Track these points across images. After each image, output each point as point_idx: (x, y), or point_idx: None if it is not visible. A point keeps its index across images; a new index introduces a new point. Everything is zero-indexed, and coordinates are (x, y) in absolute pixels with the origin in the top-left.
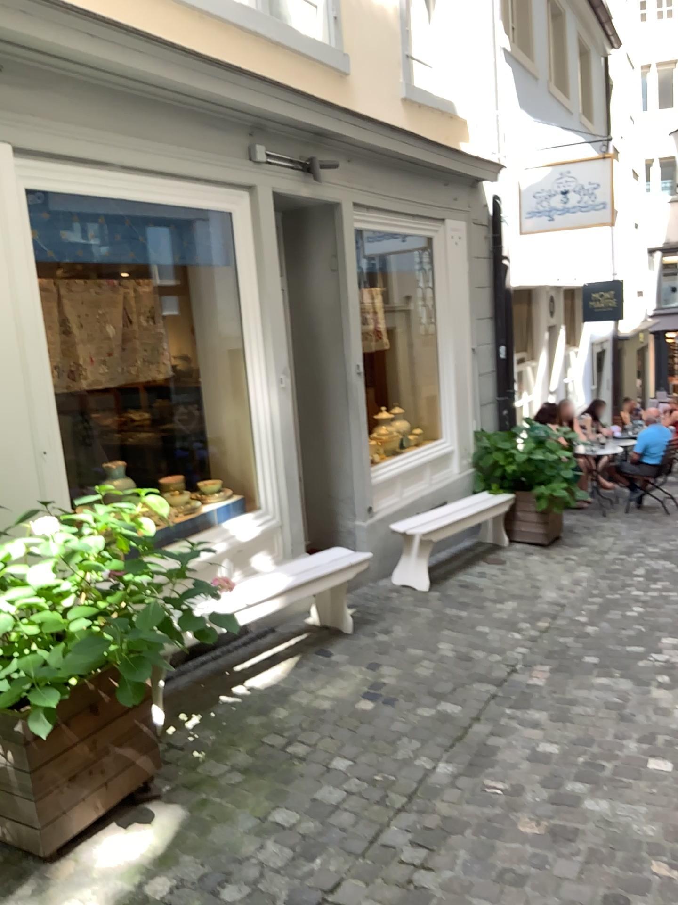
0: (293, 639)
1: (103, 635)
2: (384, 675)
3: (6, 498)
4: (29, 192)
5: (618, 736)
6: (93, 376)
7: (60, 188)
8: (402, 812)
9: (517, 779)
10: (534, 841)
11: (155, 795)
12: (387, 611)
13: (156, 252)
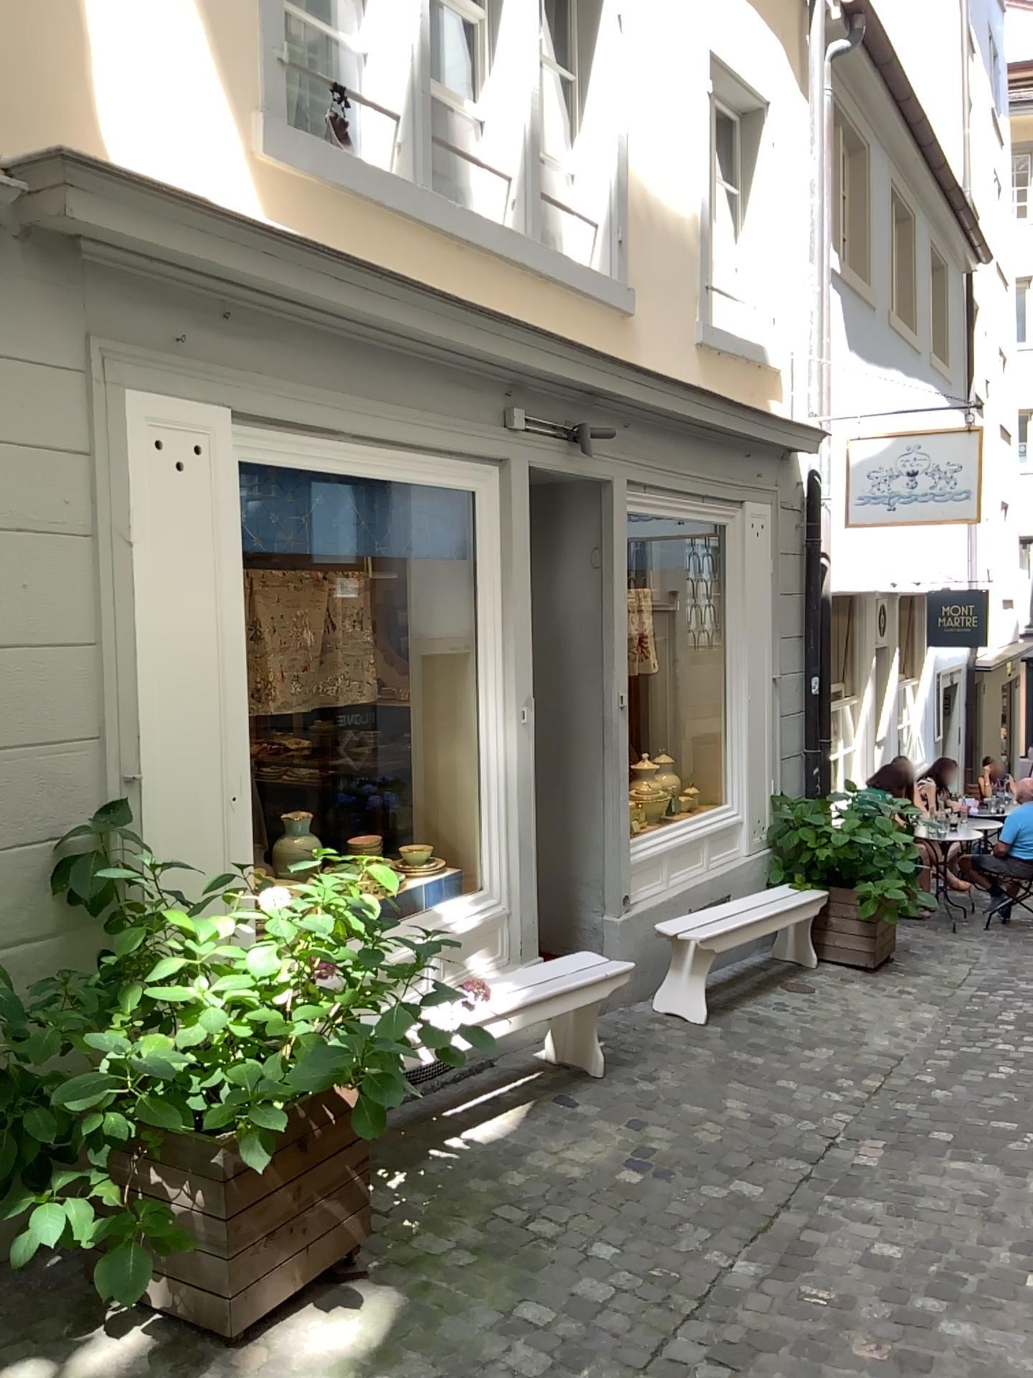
0: (522, 1078)
1: (336, 1044)
2: (653, 1138)
3: (182, 857)
4: (245, 467)
5: (984, 1241)
6: (282, 697)
7: (279, 461)
8: (692, 1320)
9: (847, 1287)
10: (875, 1369)
11: (360, 1273)
12: (650, 1049)
13: (378, 540)
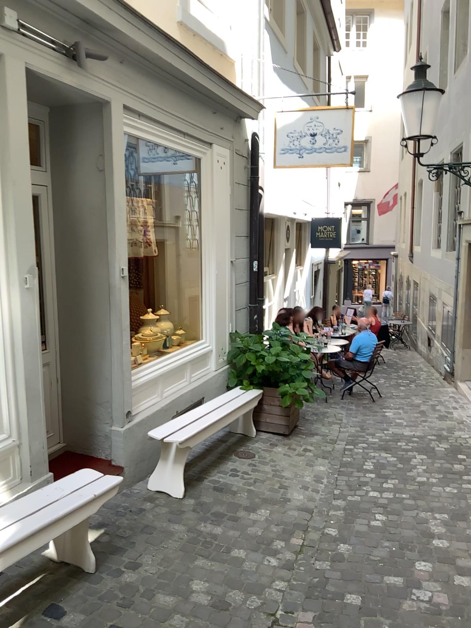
0: (20, 590)
1: None
2: None
3: None
4: None
5: None
6: None
7: None
8: None
9: None
10: None
11: None
12: (138, 532)
13: None
